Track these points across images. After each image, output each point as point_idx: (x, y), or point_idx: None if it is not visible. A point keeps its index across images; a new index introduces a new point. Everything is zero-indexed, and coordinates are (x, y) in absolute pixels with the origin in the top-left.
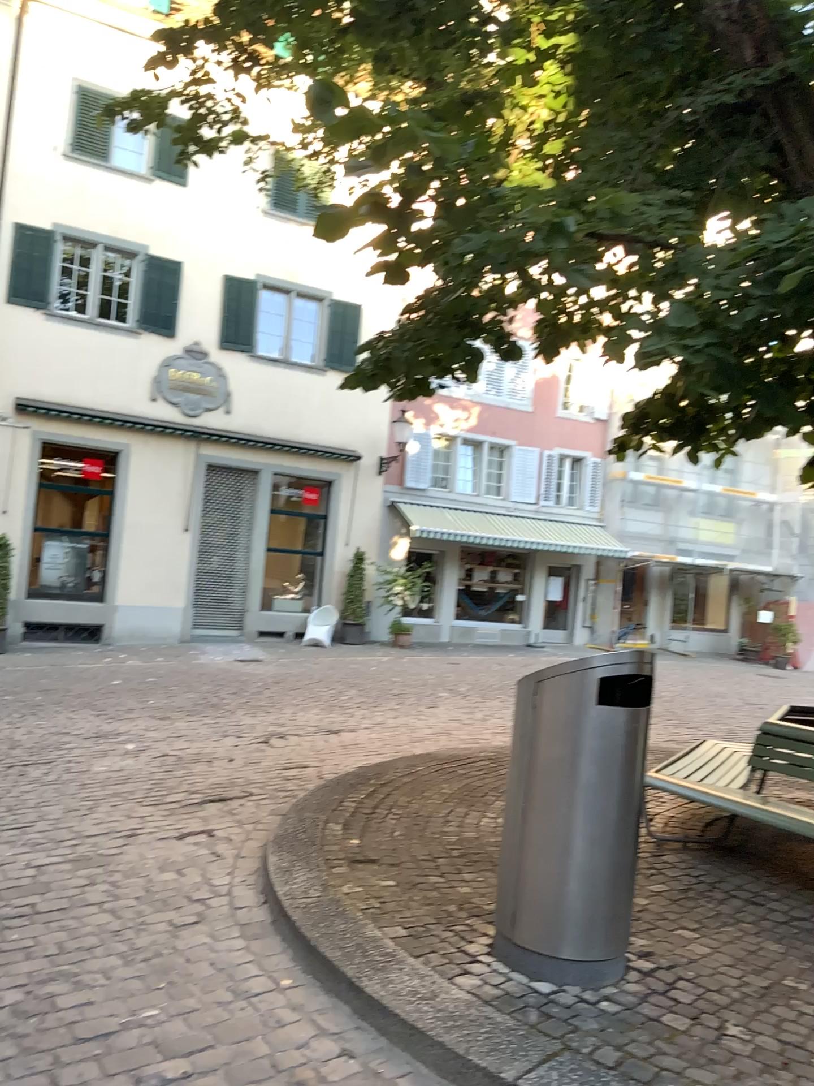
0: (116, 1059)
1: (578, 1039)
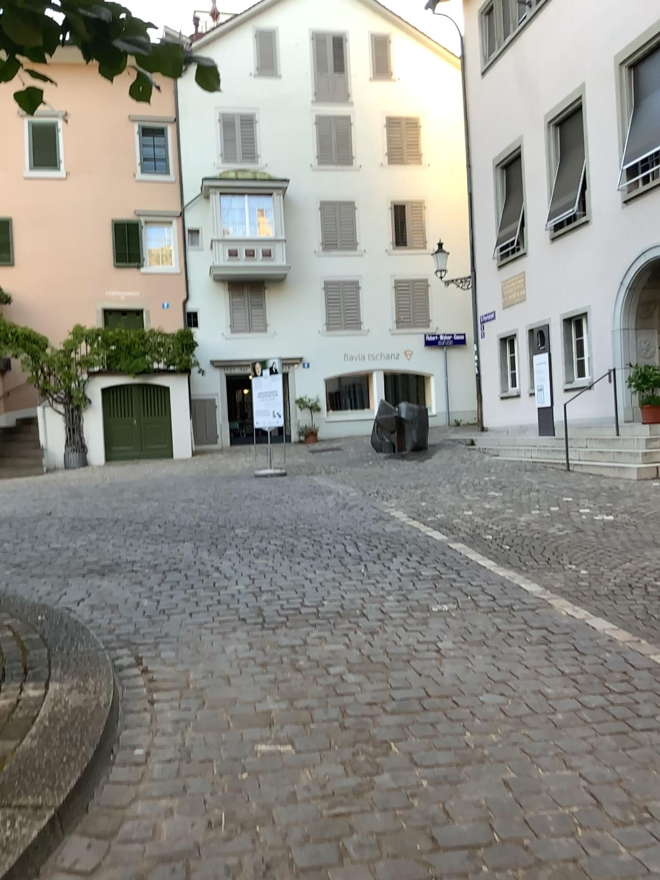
0: (304, 714)
1: (40, 655)
